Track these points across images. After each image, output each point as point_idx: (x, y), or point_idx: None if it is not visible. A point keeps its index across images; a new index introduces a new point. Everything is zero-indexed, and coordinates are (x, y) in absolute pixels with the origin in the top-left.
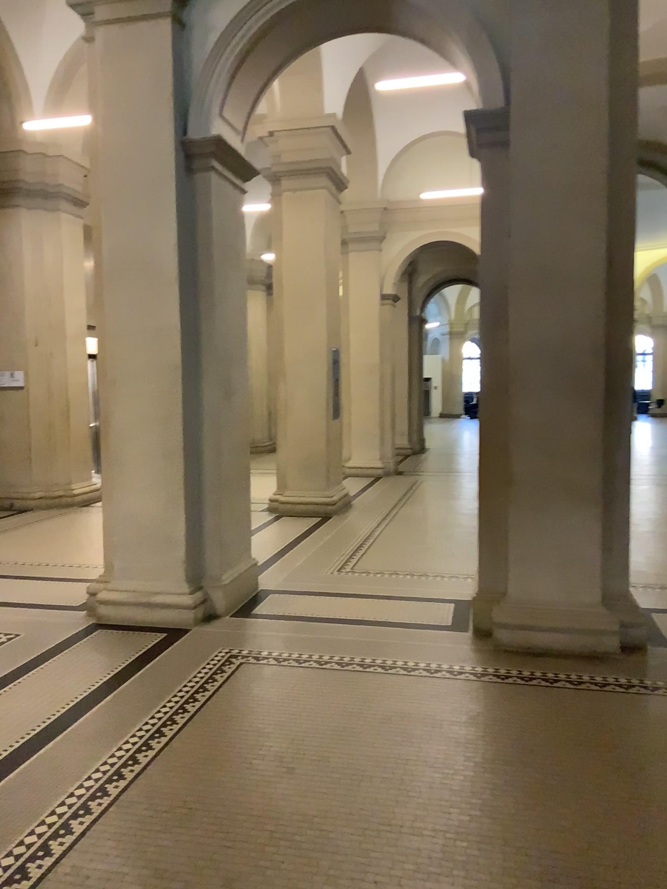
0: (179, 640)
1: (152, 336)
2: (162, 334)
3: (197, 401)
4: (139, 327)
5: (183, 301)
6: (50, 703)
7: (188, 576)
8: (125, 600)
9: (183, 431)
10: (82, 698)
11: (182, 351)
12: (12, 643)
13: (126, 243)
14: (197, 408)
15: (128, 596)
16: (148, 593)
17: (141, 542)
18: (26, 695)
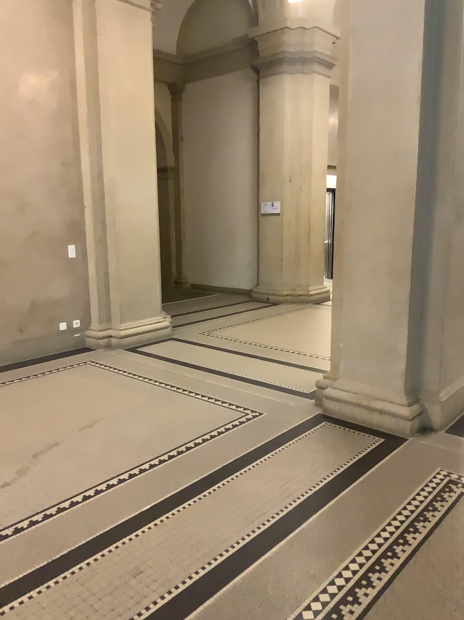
0: (399, 451)
1: (389, 160)
2: (399, 157)
3: (429, 223)
4: (377, 152)
5: (422, 122)
6: (281, 500)
7: (408, 387)
8: (349, 399)
9: (414, 252)
10: (308, 500)
11: (418, 173)
12: (256, 424)
13: (369, 71)
14: (429, 230)
15: (352, 396)
16: (369, 397)
17: (366, 350)
18: (262, 484)
